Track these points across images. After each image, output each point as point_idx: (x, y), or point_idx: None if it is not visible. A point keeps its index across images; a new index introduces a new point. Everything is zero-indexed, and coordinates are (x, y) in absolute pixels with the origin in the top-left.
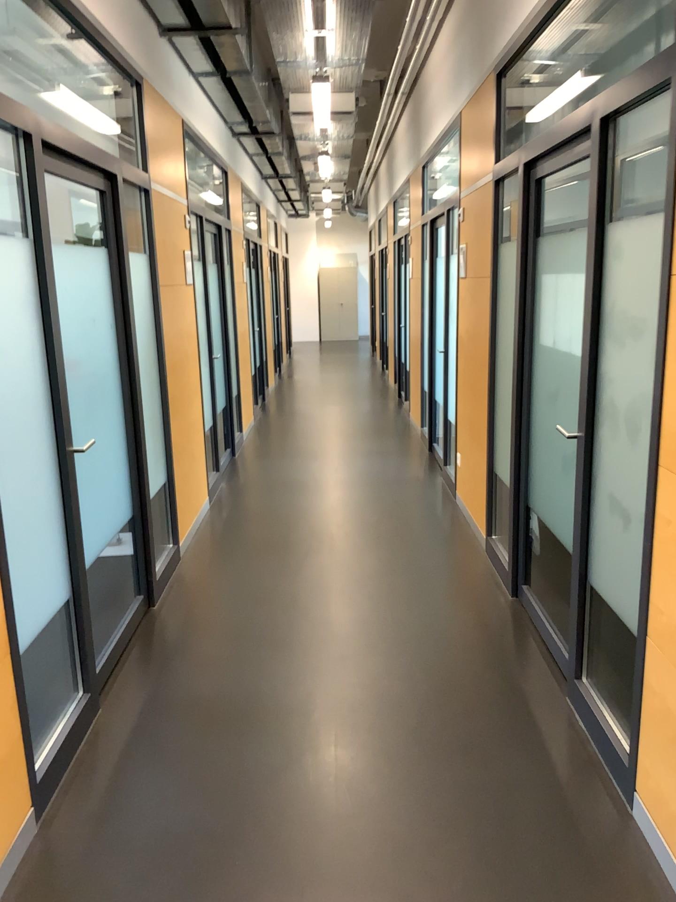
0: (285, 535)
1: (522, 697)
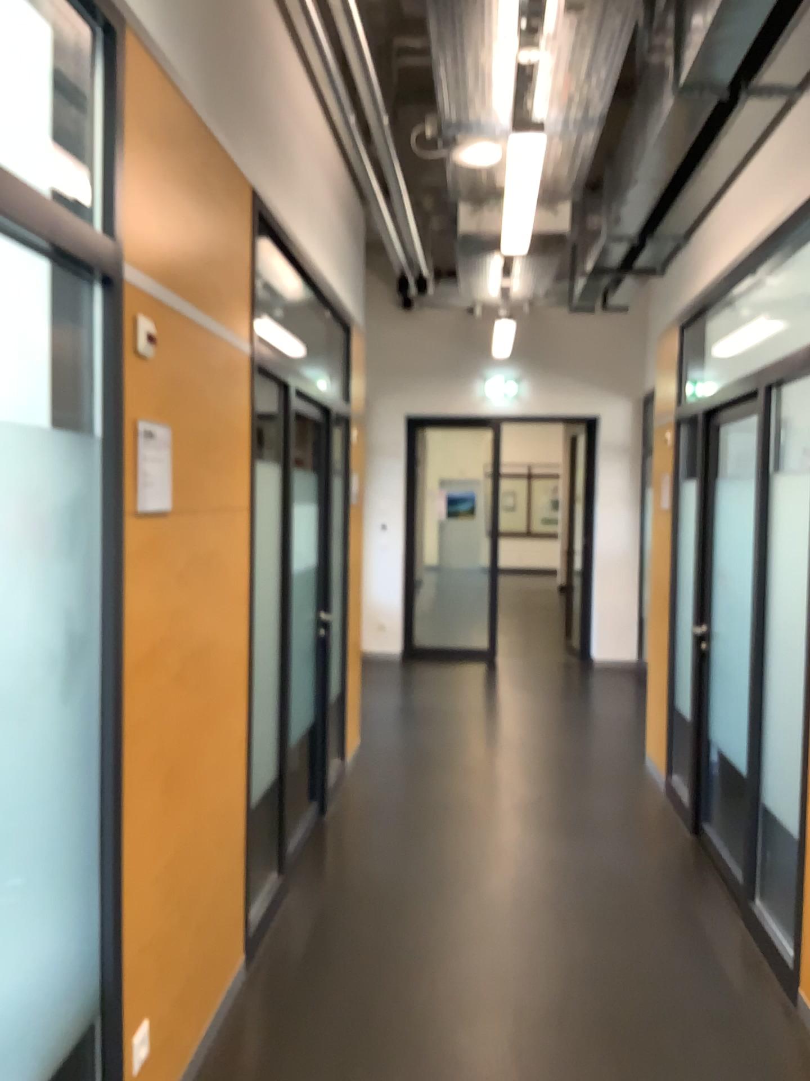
0: (625, 1074)
1: (361, 813)
